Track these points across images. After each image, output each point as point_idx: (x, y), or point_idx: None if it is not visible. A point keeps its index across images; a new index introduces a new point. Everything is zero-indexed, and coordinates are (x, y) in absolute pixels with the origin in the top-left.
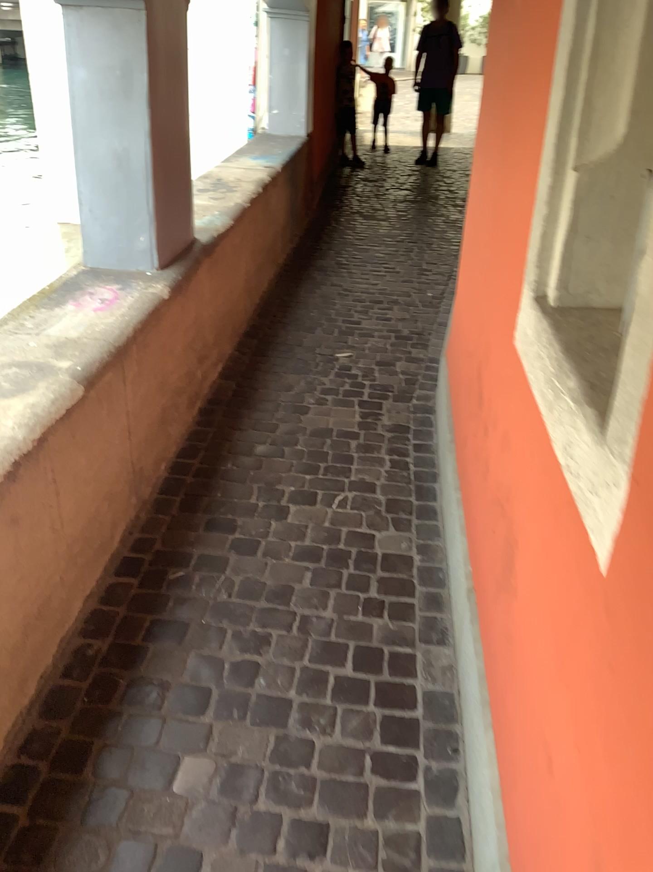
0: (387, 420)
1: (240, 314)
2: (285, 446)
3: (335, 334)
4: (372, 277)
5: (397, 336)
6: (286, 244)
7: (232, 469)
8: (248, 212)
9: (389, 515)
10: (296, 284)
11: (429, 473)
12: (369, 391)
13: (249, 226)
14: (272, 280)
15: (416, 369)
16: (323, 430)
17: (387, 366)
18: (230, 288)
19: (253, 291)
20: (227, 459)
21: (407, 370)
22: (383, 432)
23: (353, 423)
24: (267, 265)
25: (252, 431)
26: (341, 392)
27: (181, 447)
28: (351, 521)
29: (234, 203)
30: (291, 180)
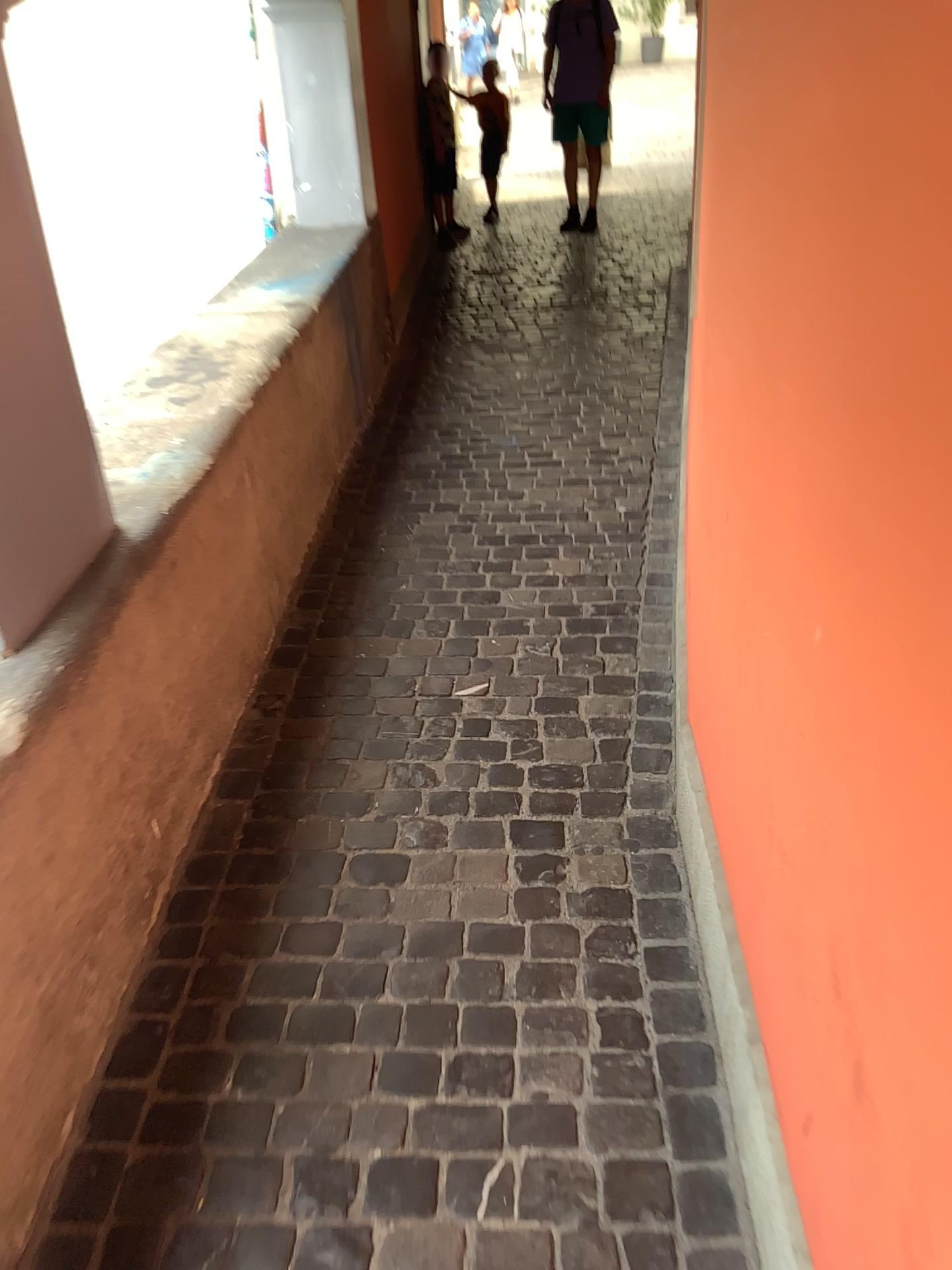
0: (579, 882)
1: (257, 631)
2: (360, 1001)
3: (451, 638)
4: (512, 483)
5: (574, 626)
6: (349, 438)
7: (237, 1100)
8: (252, 423)
9: (618, 1228)
10: (374, 518)
11: (691, 1055)
12: (531, 790)
13: (257, 448)
14: (328, 517)
15: (622, 715)
16: (441, 932)
17: (561, 714)
18: (223, 602)
19: (286, 565)
20: (227, 1062)
21: (605, 719)
22: (574, 920)
23: (506, 901)
24: (310, 498)
25: (284, 956)
26: (473, 804)
27: (122, 1042)
28: (526, 1268)
29: (218, 414)
30: (345, 318)
